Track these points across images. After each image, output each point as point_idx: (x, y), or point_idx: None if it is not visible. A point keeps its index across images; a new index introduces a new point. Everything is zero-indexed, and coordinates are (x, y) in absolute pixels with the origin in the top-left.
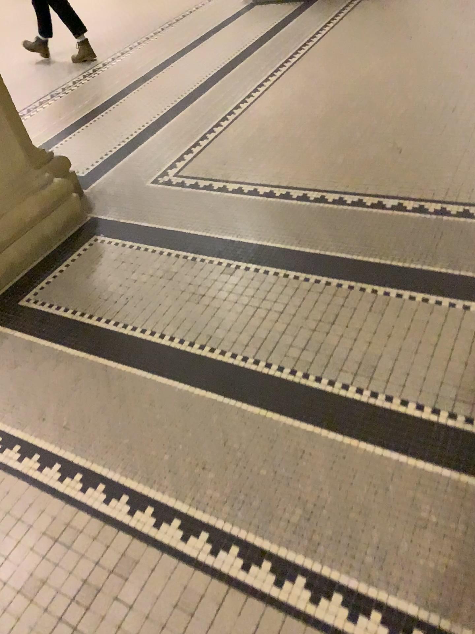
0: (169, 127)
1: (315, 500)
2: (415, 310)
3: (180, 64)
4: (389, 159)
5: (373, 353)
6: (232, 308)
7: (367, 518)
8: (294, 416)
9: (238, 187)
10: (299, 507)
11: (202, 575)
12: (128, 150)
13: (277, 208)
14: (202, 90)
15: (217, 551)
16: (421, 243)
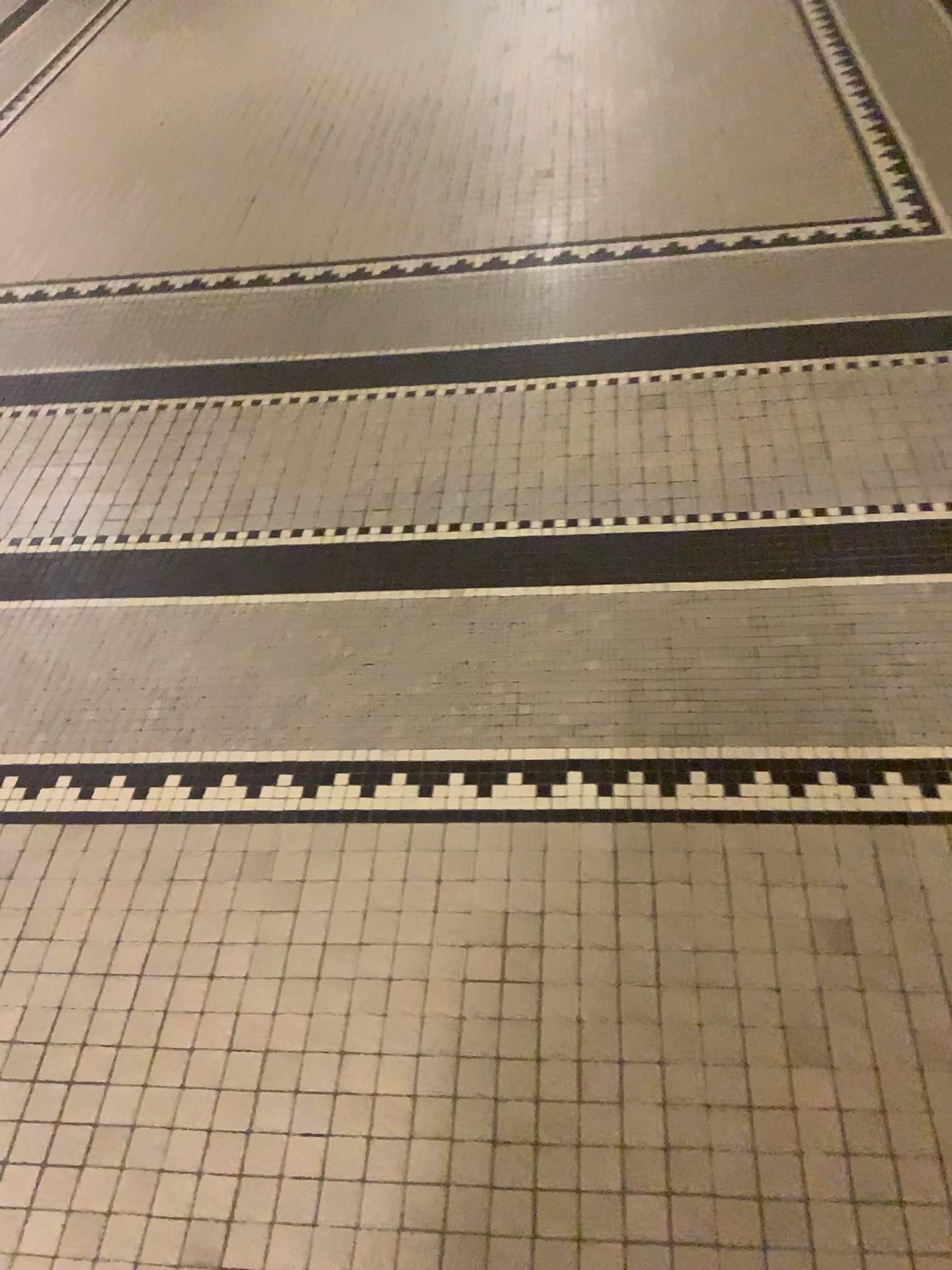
0: None
1: (176, 682)
2: (298, 415)
3: None
4: (238, 216)
5: (242, 483)
6: (1, 480)
7: (255, 678)
8: (131, 595)
9: None
10: (154, 699)
11: (17, 828)
12: None
13: (57, 319)
14: None
15: (36, 792)
16: (300, 325)
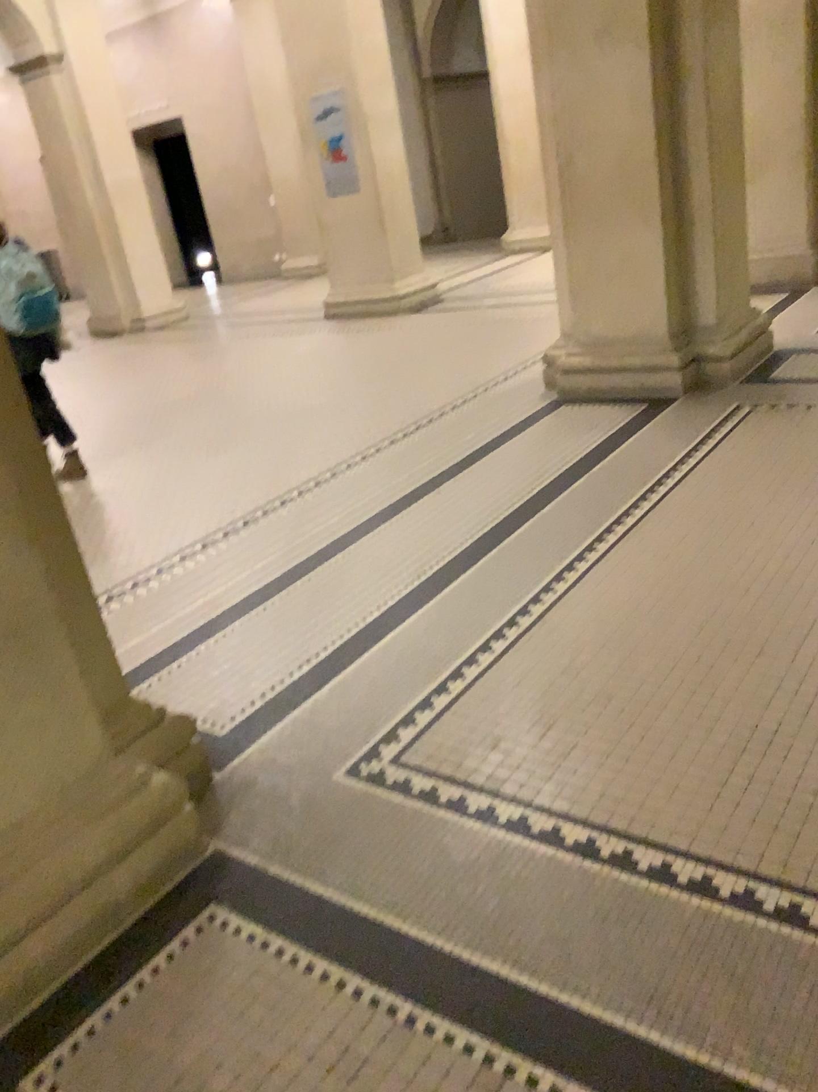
0: (393, 637)
1: None
2: None
3: (426, 502)
4: None
5: None
6: None
7: None
8: None
9: (519, 818)
10: None
11: None
12: (311, 682)
13: (604, 896)
14: (461, 562)
15: None
16: None
